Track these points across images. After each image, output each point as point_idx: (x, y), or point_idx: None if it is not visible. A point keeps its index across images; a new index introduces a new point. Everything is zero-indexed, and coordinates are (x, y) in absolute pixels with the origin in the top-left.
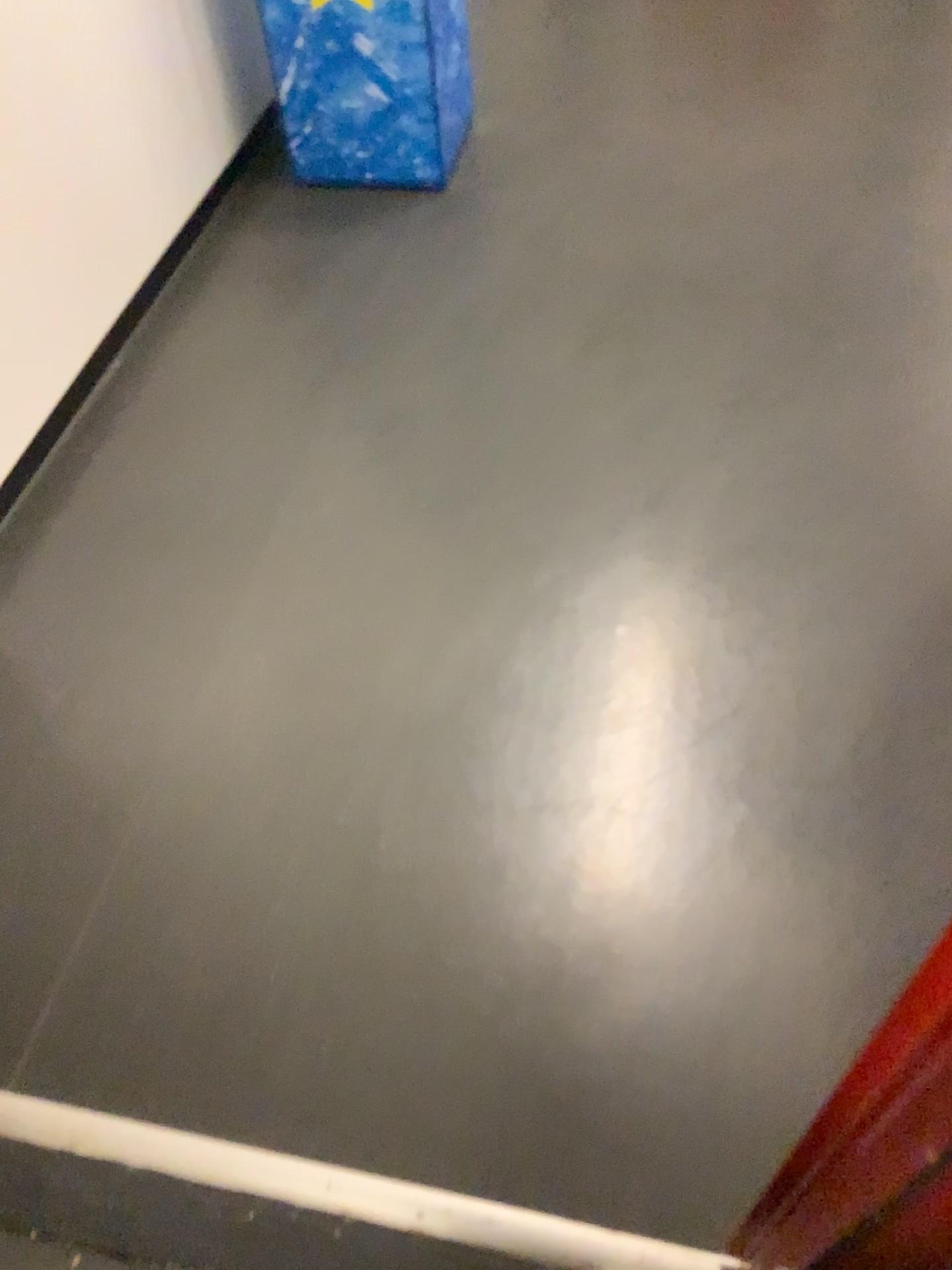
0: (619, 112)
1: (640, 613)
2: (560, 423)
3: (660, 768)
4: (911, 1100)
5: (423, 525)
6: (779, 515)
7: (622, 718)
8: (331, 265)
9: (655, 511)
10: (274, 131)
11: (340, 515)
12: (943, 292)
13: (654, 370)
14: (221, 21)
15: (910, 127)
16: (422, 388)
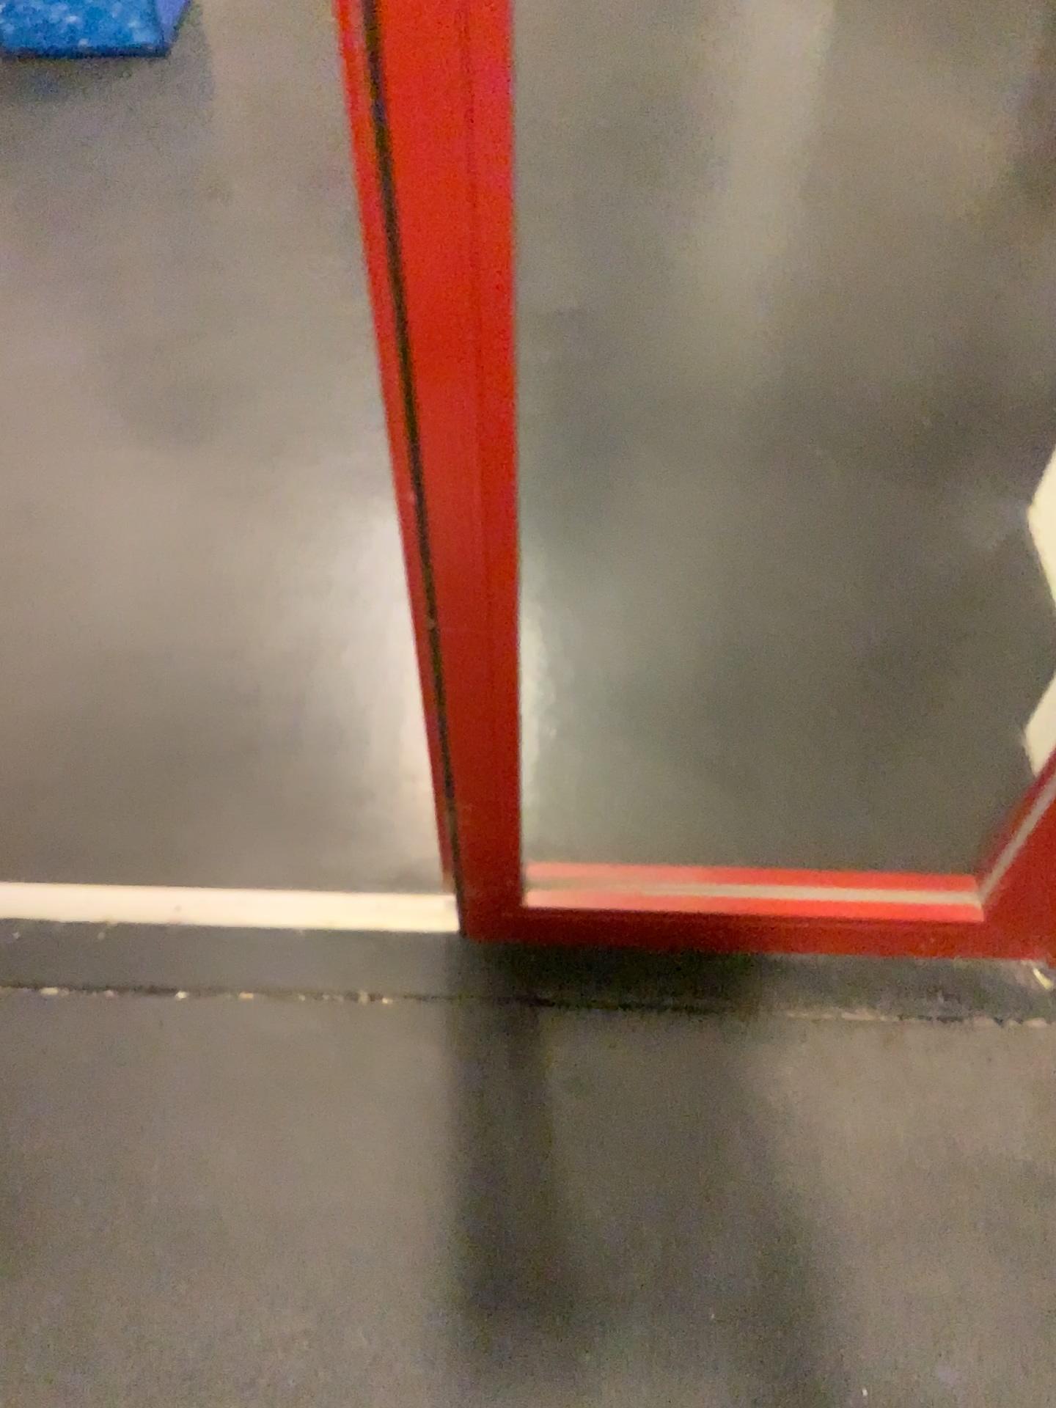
0: None
1: (371, 420)
2: (293, 264)
3: (389, 543)
4: (396, 457)
5: (153, 361)
6: None
7: (353, 507)
8: (46, 130)
9: None
10: None
11: (65, 358)
12: (666, 134)
13: None
14: None
15: None
16: (149, 240)
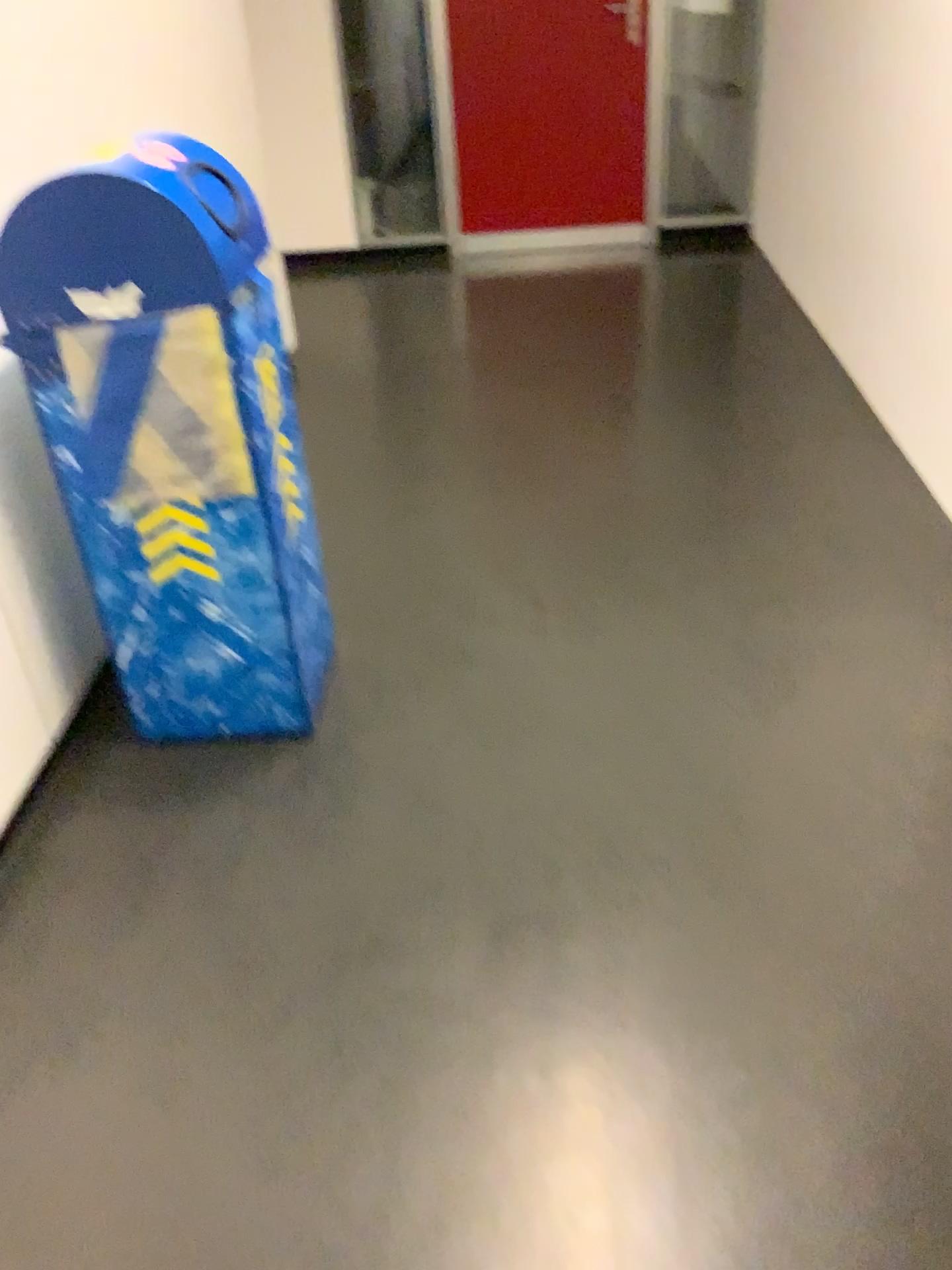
0: (492, 619)
1: None
2: (471, 1062)
3: None
4: None
5: (303, 1268)
6: (768, 1192)
7: None
8: (182, 842)
9: (609, 1205)
10: (117, 683)
11: (188, 1262)
12: (878, 818)
13: (575, 963)
14: (52, 590)
15: (790, 614)
16: (295, 1022)
